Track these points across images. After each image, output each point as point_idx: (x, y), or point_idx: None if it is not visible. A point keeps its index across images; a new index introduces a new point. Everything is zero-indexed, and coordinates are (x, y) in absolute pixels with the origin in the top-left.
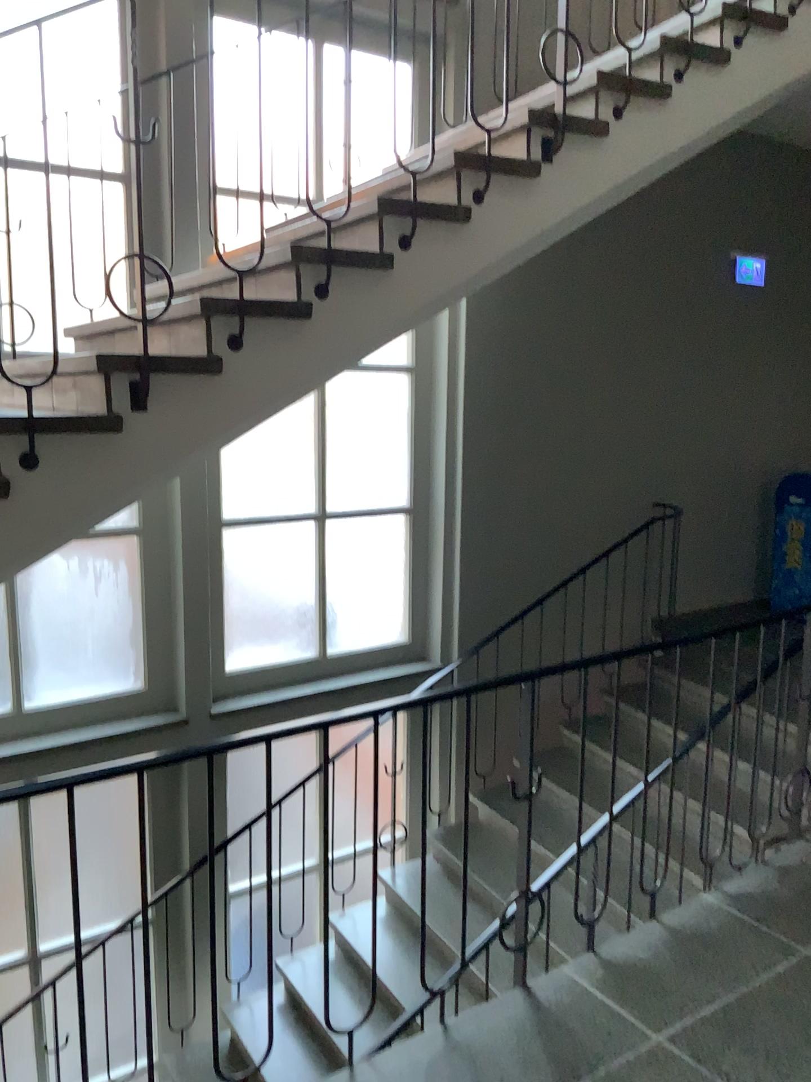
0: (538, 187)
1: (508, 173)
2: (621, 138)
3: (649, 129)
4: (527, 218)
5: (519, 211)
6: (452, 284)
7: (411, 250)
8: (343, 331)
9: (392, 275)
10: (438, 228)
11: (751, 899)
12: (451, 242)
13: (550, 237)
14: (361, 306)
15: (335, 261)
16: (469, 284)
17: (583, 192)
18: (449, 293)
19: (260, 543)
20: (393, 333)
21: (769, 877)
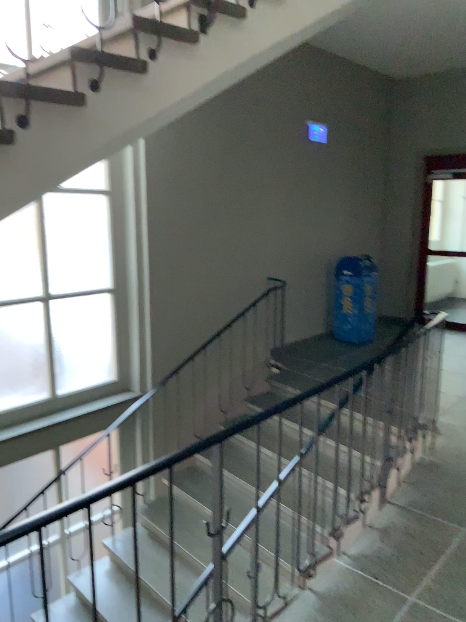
0: (198, 52)
1: (175, 38)
2: (254, 21)
3: (273, 17)
4: (190, 75)
5: (184, 69)
6: (136, 123)
7: (100, 93)
8: (47, 159)
9: (86, 113)
10: (122, 77)
11: (366, 556)
12: (133, 89)
13: (208, 91)
14: (61, 138)
15: (35, 98)
16: (149, 124)
17: (230, 59)
18: (134, 130)
19: (1, 321)
20: (90, 161)
21: (373, 535)
